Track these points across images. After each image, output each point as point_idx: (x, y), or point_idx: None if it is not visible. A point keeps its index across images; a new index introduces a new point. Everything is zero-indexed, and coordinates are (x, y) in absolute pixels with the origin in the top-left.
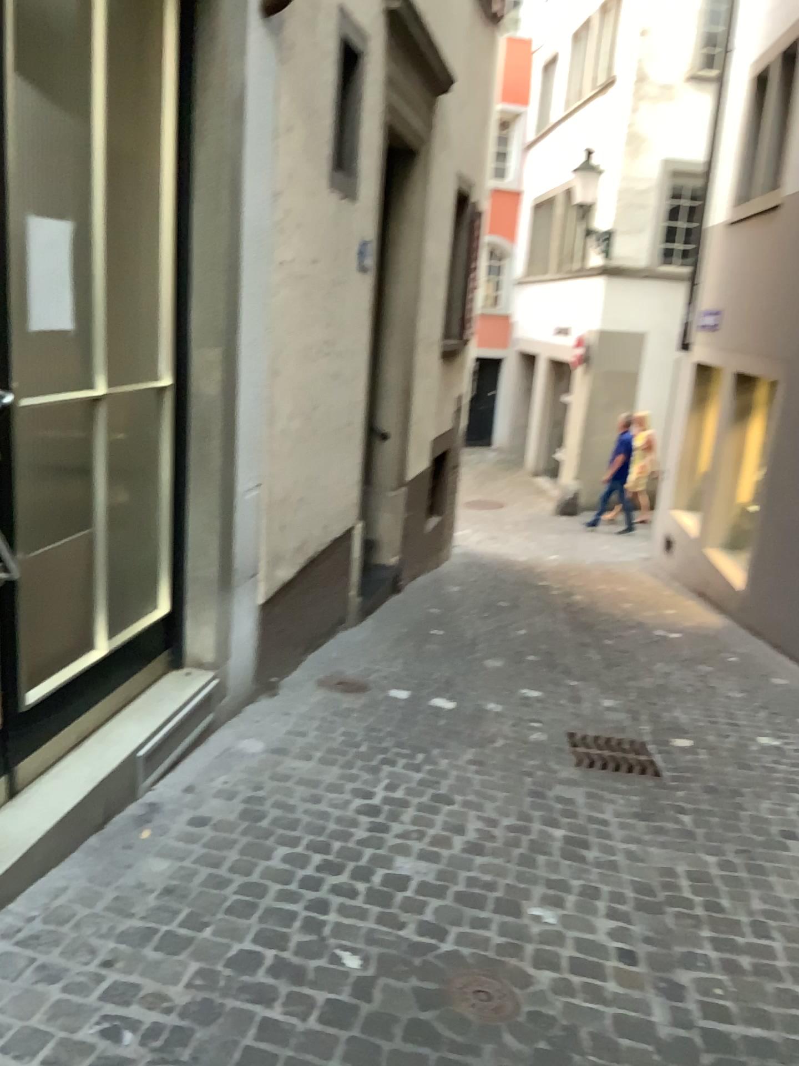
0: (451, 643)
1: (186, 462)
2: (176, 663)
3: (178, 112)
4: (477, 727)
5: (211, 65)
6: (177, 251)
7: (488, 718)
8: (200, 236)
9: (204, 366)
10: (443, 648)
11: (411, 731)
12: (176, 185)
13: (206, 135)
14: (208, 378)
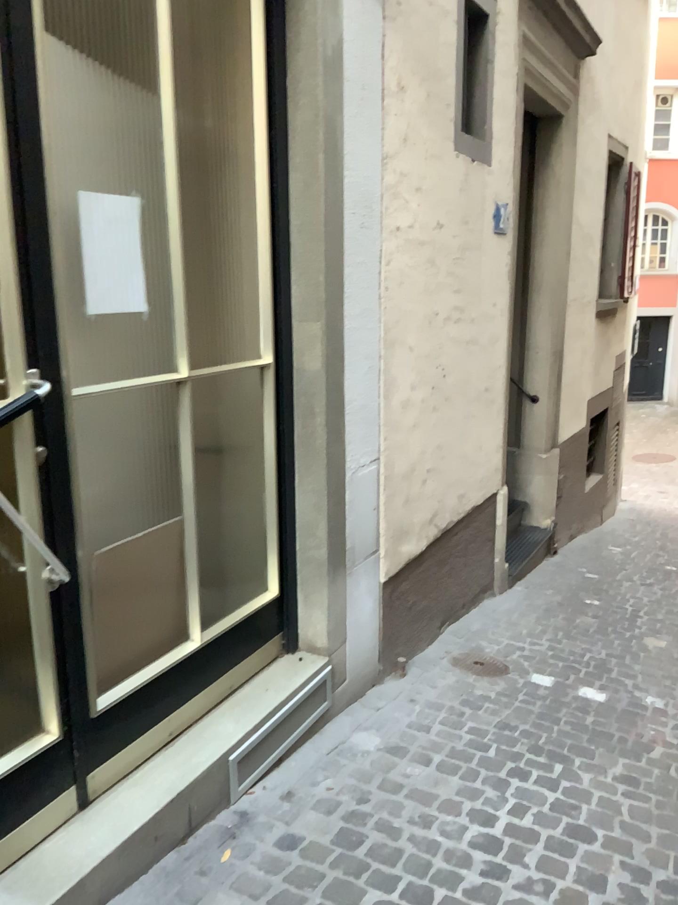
0: (604, 619)
1: (291, 441)
2: (287, 649)
3: (271, 79)
4: (627, 733)
5: (302, 23)
6: (273, 223)
7: (641, 720)
8: (295, 205)
9: (305, 341)
10: (594, 625)
11: (547, 734)
12: (271, 156)
13: (299, 98)
14: (310, 353)
